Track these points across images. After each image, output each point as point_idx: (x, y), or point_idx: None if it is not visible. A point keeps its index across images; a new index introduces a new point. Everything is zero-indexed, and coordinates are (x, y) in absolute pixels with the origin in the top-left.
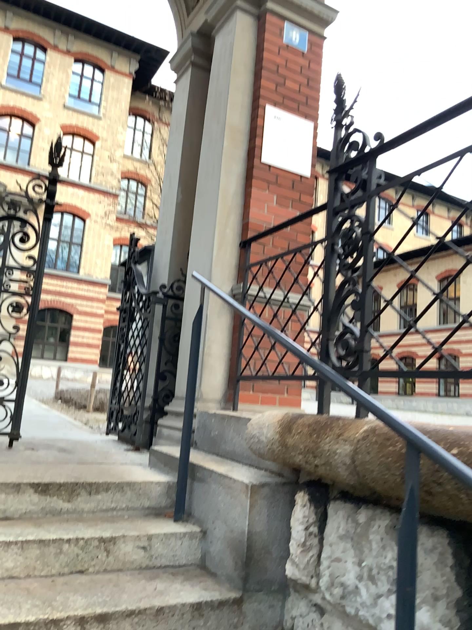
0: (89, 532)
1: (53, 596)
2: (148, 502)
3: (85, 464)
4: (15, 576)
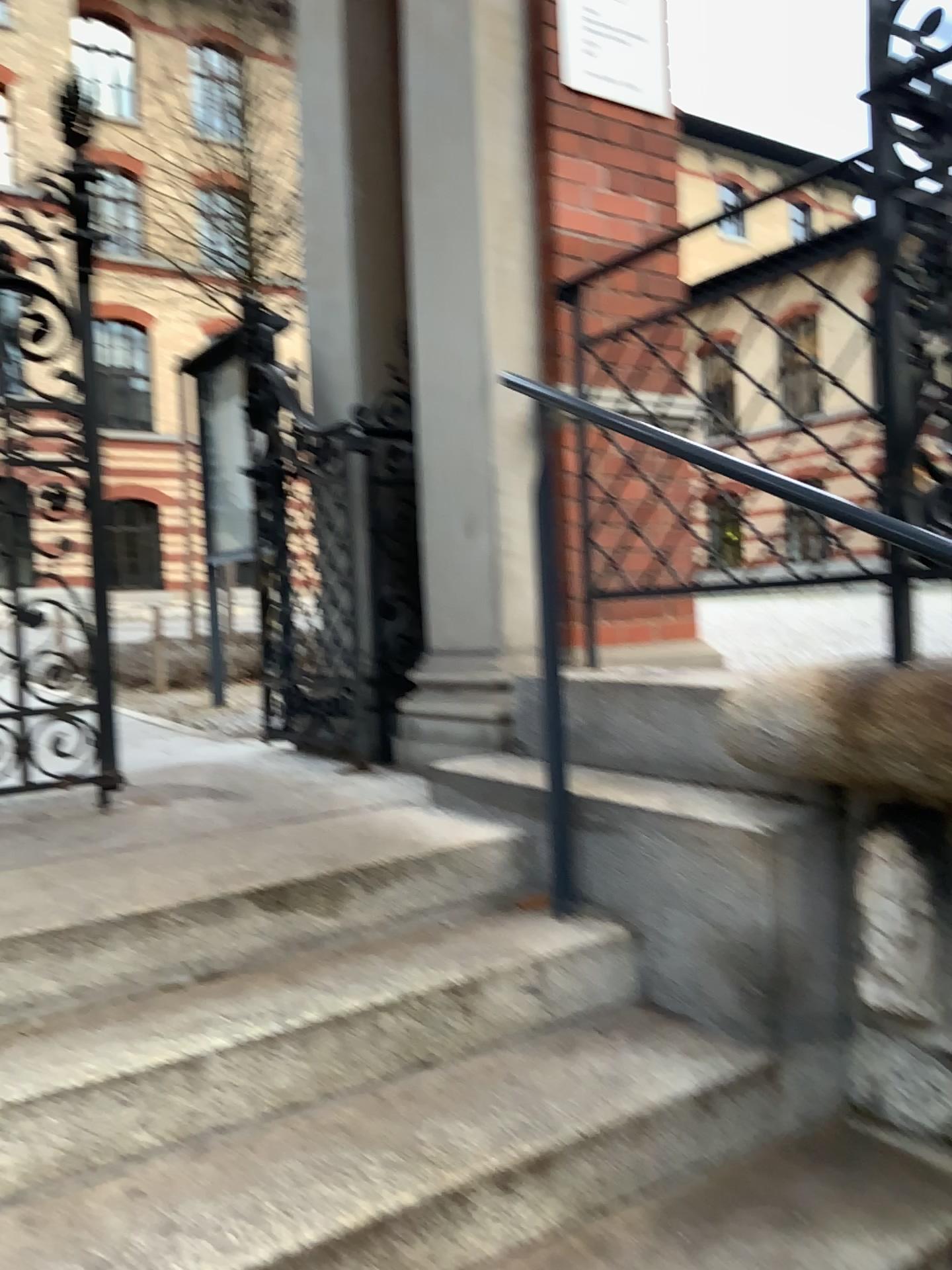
0: (416, 977)
1: (412, 1130)
2: (481, 886)
3: (309, 823)
4: (301, 1099)
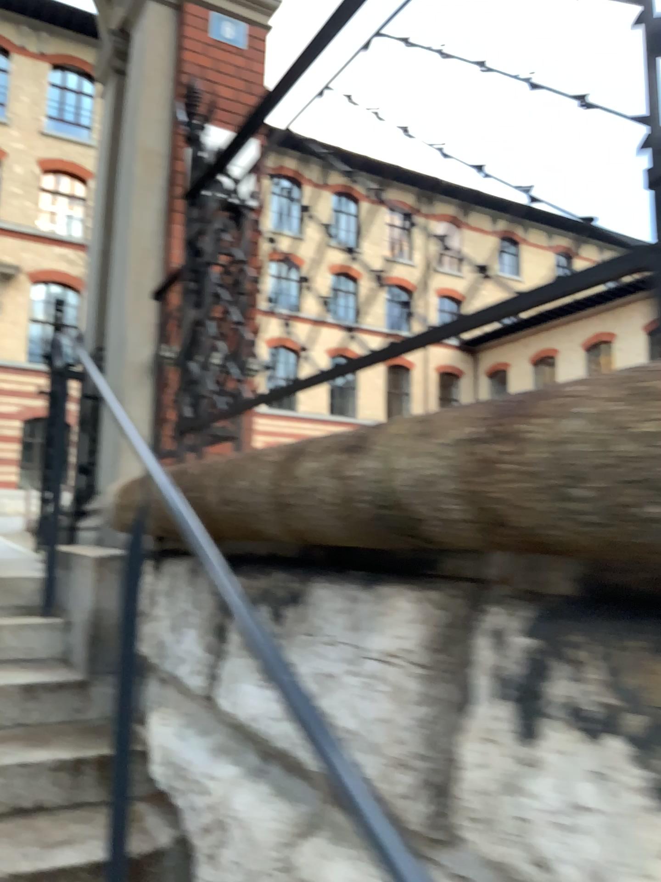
0: None
1: None
2: (21, 602)
3: None
4: None
